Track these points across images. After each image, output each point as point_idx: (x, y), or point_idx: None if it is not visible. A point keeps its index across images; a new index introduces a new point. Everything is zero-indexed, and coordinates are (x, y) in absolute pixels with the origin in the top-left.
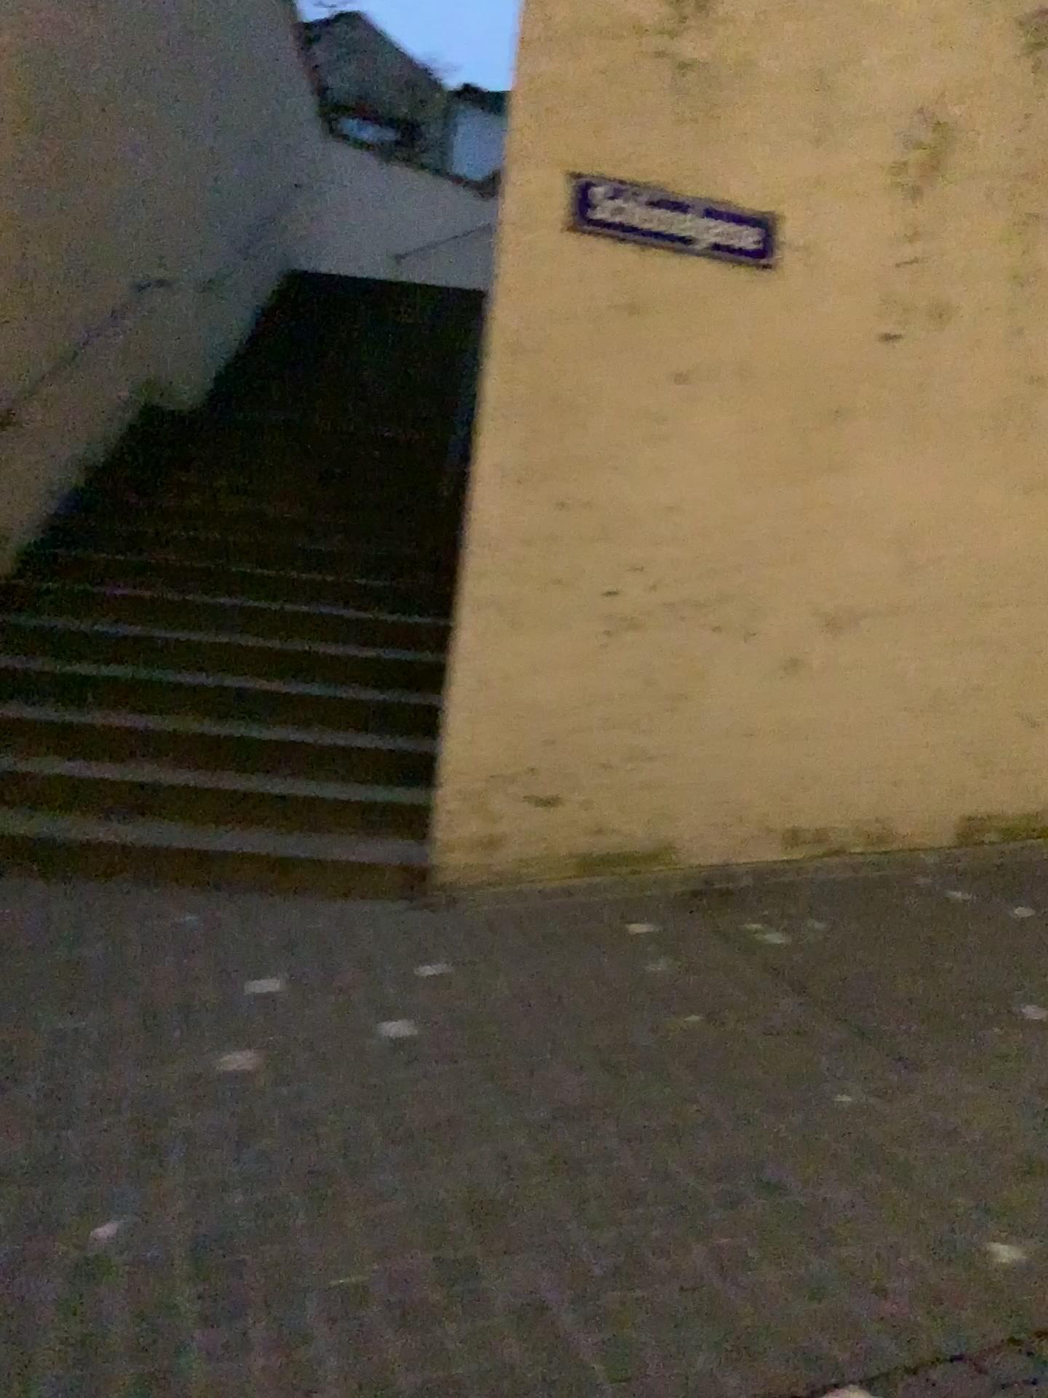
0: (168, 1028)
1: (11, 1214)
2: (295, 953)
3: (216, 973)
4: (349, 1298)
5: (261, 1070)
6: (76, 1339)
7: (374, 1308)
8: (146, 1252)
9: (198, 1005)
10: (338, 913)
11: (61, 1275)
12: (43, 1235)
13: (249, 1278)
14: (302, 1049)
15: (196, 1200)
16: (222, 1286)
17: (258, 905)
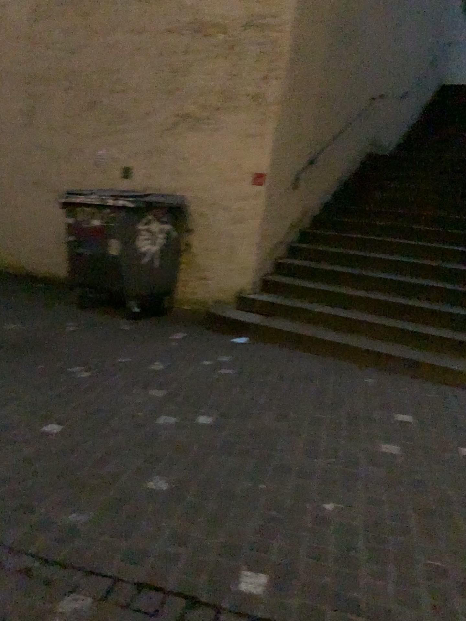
0: (360, 428)
1: (293, 489)
2: (420, 406)
3: (382, 407)
4: (439, 573)
5: (401, 456)
6: (316, 548)
7: (452, 582)
8: (346, 521)
9: (373, 420)
10: (441, 391)
11: (311, 520)
12: (304, 501)
13: (391, 548)
14: (420, 451)
15: (368, 505)
16: (379, 547)
17: (402, 381)
